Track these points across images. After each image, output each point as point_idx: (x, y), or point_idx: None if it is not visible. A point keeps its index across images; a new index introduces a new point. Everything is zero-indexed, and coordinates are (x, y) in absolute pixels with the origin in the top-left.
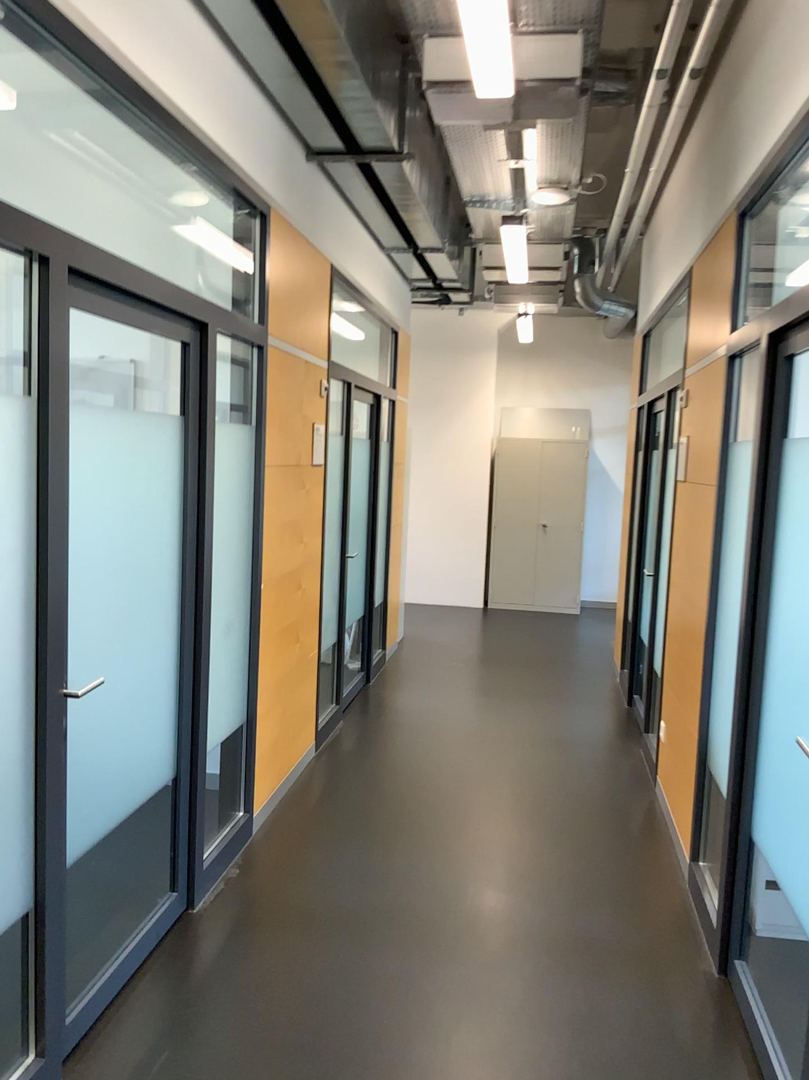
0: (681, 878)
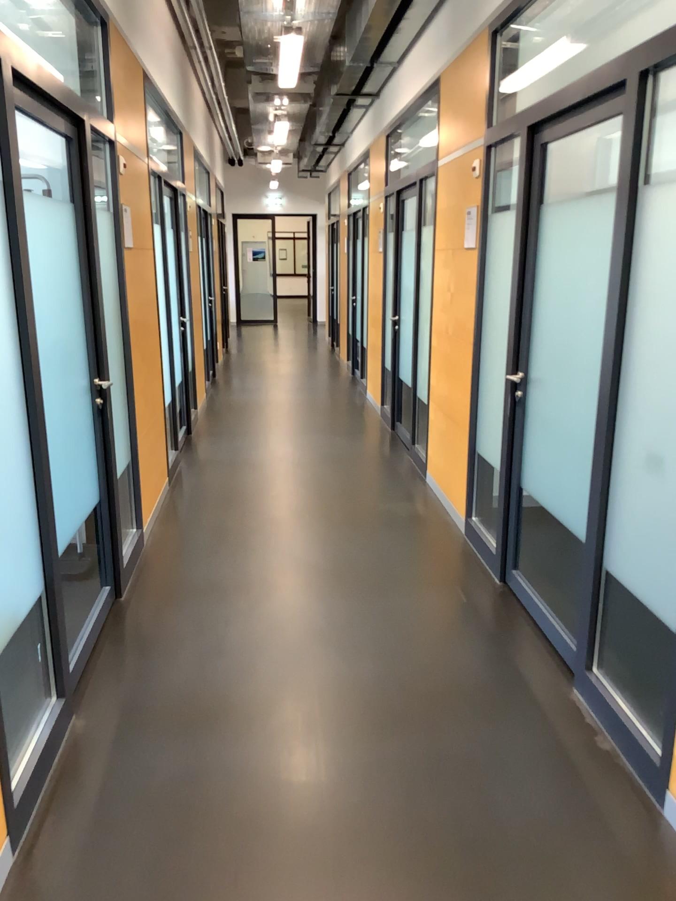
0: (26, 827)
